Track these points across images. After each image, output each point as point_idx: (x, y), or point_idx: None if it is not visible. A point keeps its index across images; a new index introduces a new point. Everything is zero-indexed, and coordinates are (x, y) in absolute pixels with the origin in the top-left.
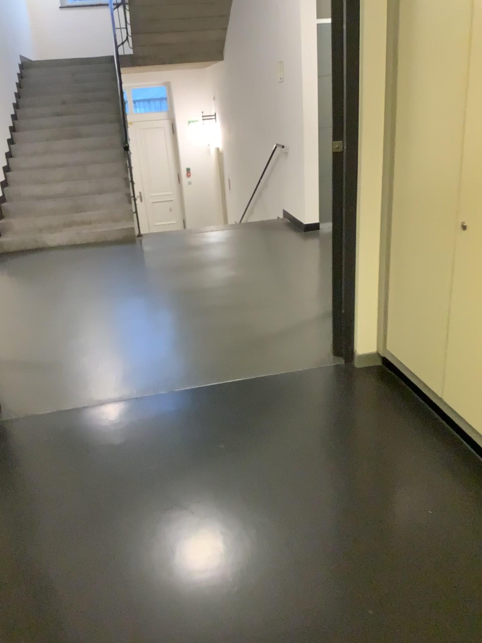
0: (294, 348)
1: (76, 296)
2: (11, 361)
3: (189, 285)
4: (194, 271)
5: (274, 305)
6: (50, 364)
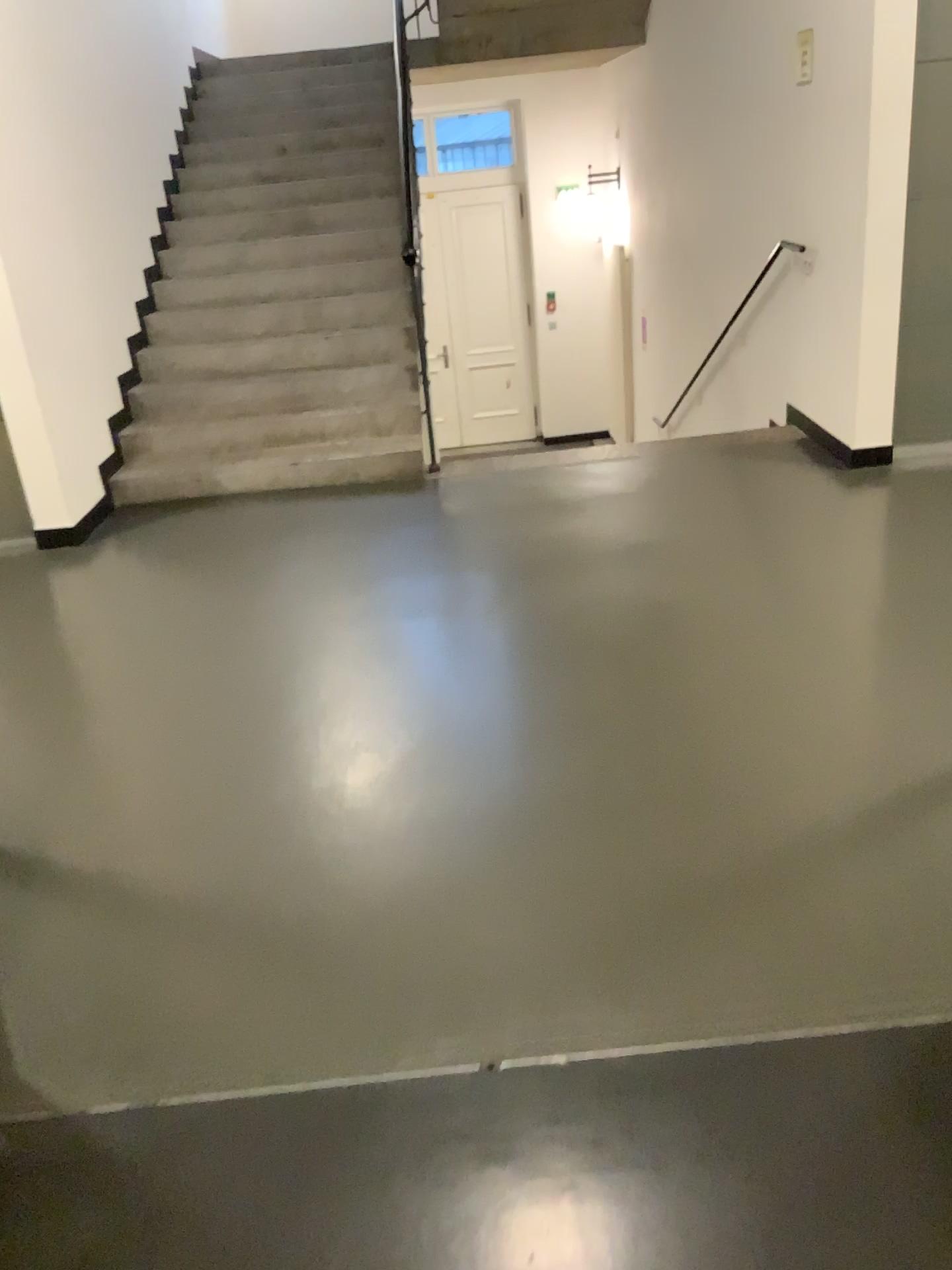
0: (885, 917)
1: (263, 649)
2: (61, 868)
3: (552, 630)
4: (564, 586)
5: (795, 725)
6: (159, 899)
